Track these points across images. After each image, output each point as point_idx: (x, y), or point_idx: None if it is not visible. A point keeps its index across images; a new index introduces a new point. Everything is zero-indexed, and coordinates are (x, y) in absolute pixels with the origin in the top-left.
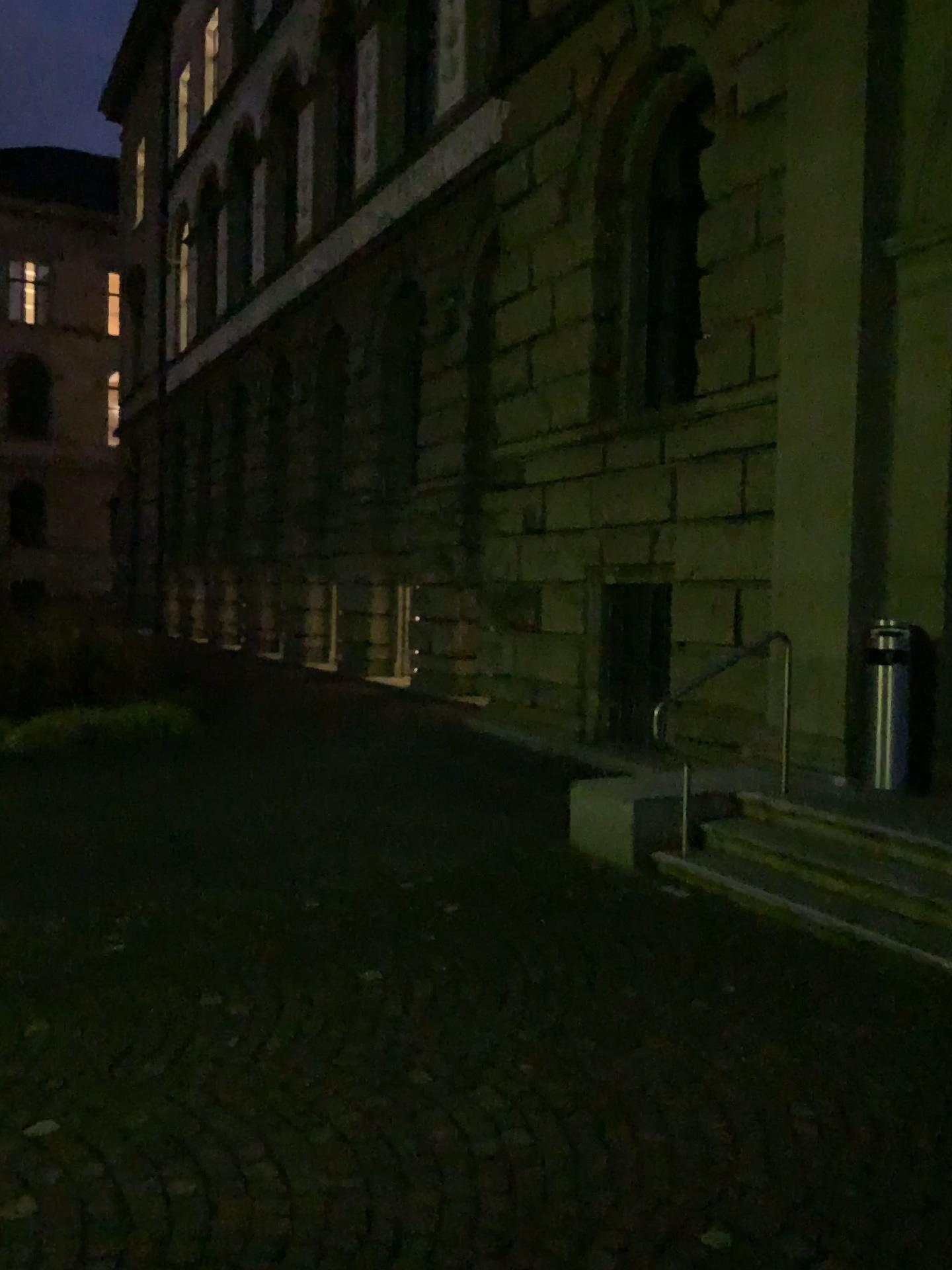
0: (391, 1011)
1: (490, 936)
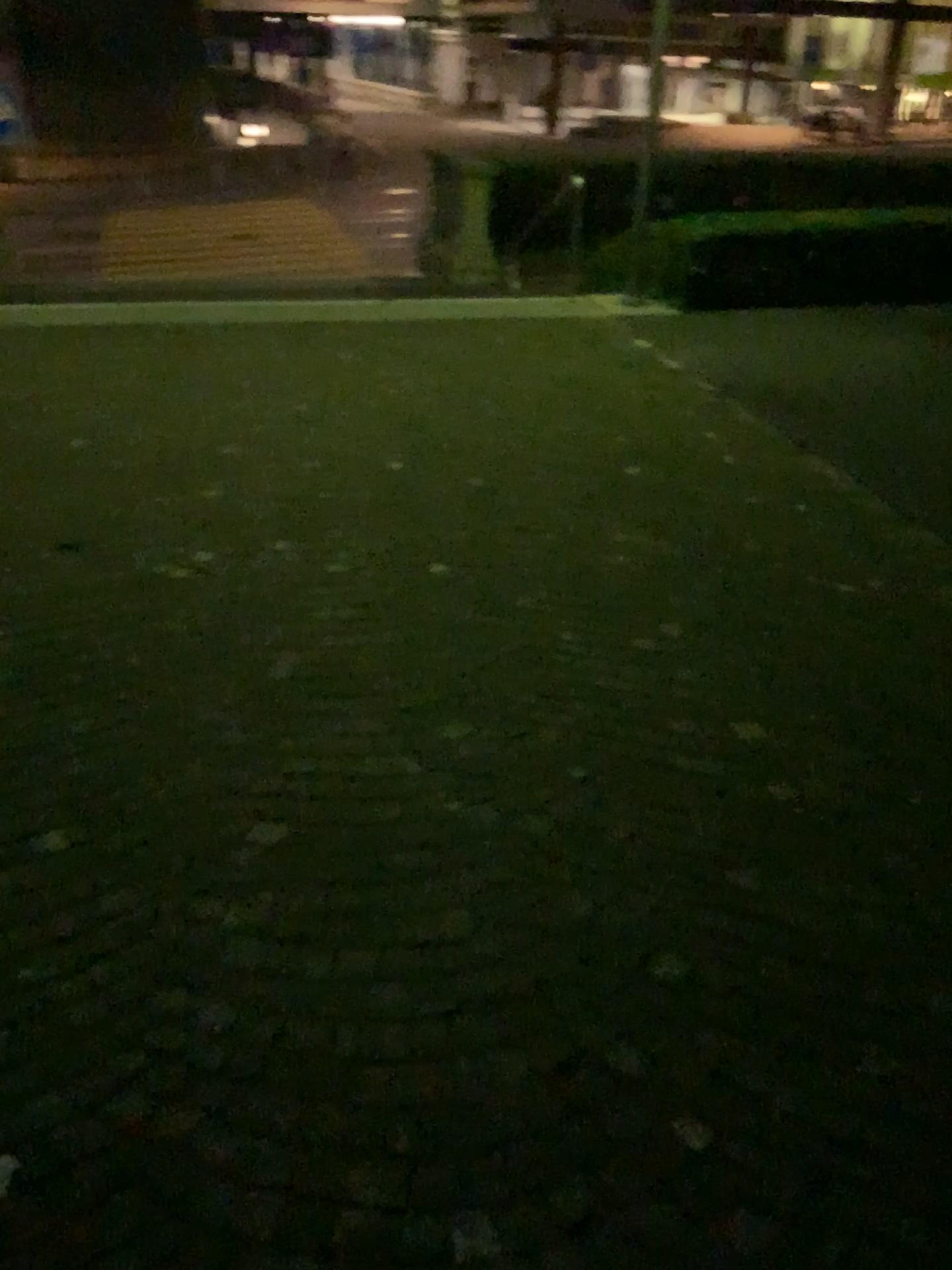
0: (604, 724)
1: (911, 855)
